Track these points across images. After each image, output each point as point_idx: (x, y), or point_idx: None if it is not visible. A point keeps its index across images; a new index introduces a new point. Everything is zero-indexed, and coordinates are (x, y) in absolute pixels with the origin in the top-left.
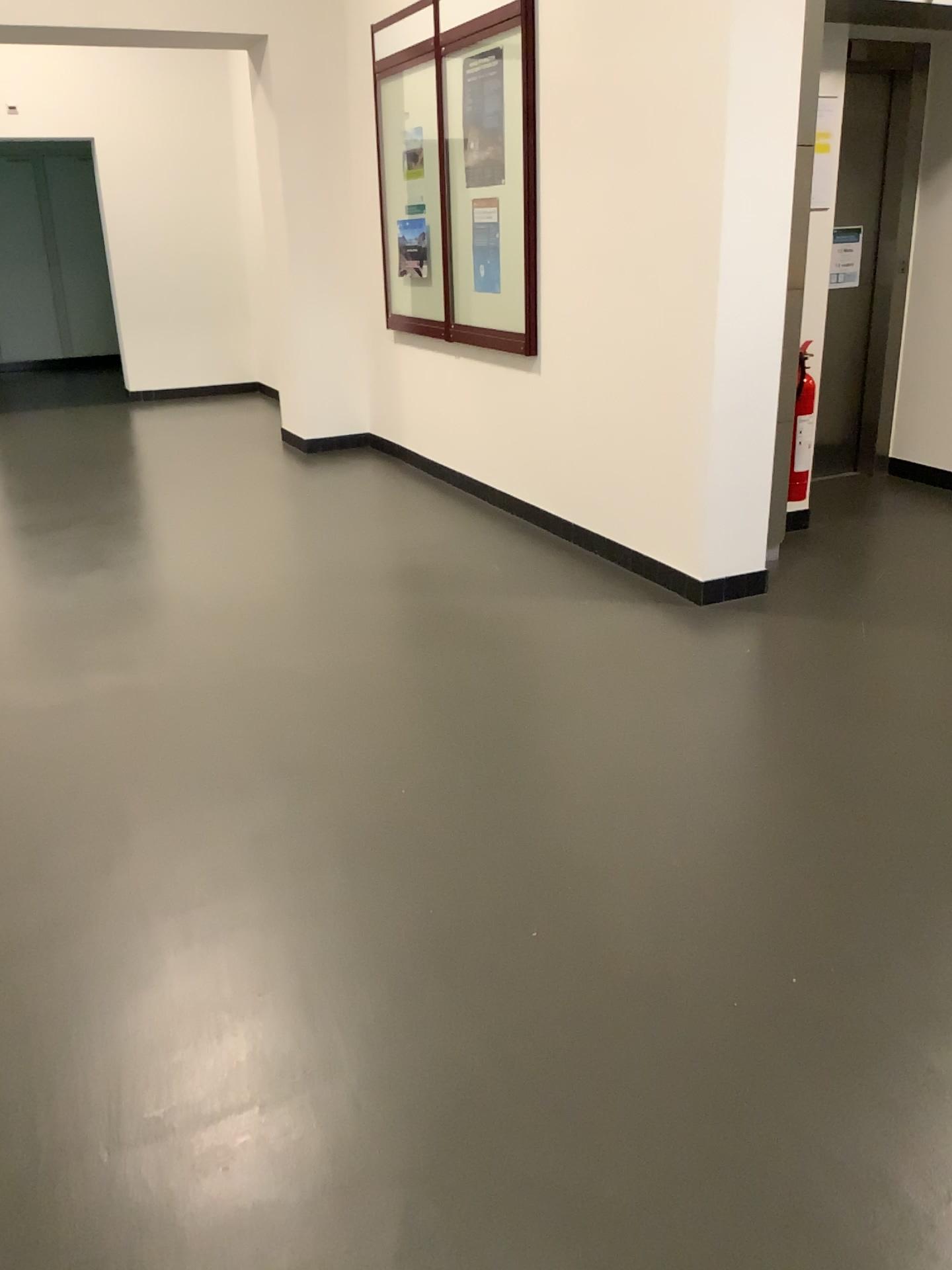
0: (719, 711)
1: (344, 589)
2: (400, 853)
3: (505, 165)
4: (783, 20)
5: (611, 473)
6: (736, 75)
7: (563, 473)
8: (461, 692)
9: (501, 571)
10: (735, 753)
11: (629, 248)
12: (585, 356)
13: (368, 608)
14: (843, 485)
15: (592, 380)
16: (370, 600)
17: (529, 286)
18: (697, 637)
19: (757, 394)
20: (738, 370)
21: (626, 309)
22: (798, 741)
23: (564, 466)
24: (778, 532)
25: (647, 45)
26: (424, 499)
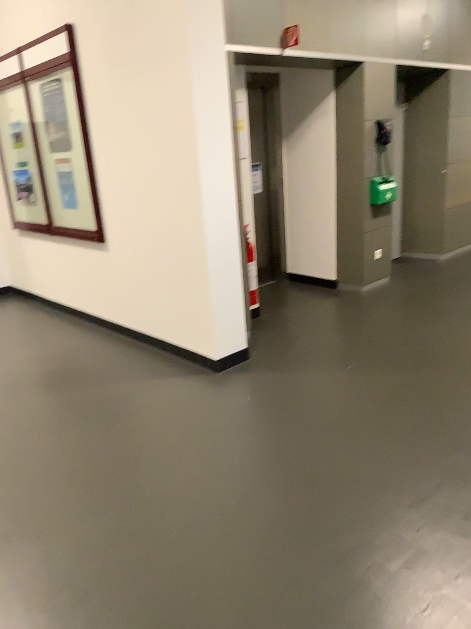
0: (242, 444)
1: (5, 396)
2: (64, 608)
3: (71, 140)
4: (216, 64)
5: (156, 304)
6: (196, 93)
7: (128, 305)
8: (88, 461)
9: (101, 368)
10: (257, 472)
11: (149, 184)
12: (132, 242)
13: (22, 407)
14: (269, 288)
15: (138, 255)
16: (22, 401)
17: (94, 205)
18: (219, 394)
19: (230, 258)
20: (219, 247)
21: (152, 217)
22: (288, 457)
23: (128, 301)
24: (246, 322)
25: (144, 77)
26: (48, 325)
